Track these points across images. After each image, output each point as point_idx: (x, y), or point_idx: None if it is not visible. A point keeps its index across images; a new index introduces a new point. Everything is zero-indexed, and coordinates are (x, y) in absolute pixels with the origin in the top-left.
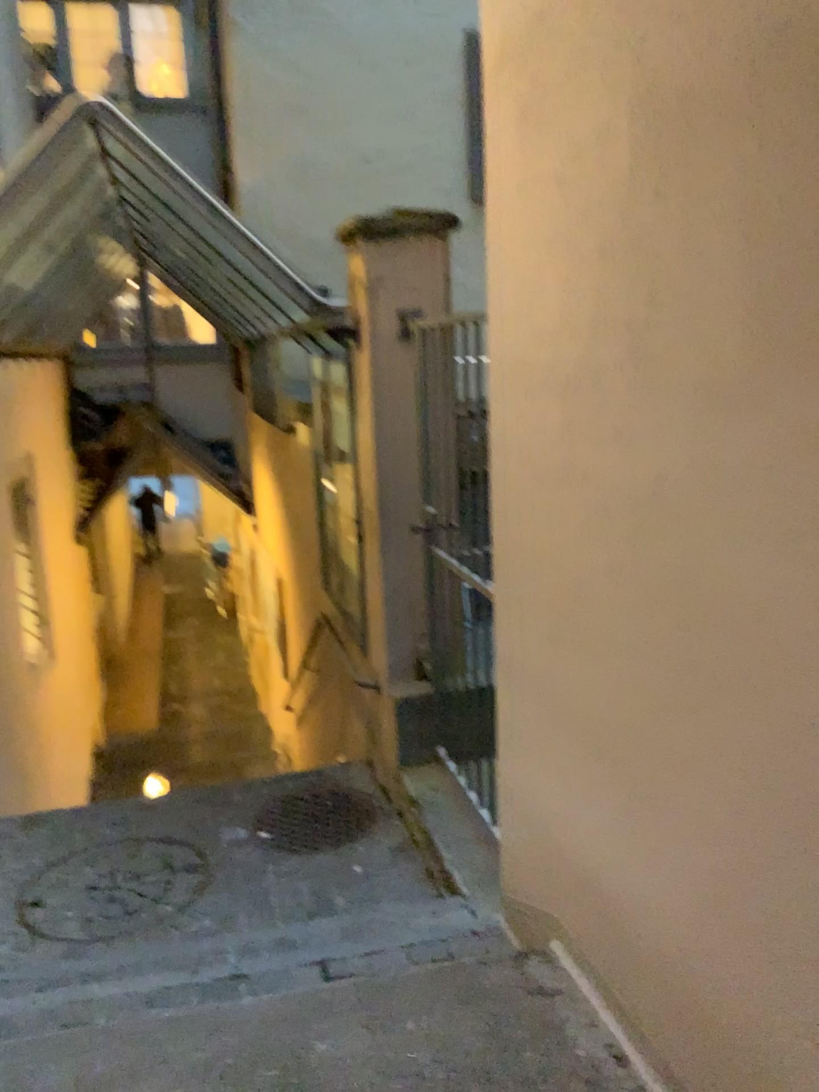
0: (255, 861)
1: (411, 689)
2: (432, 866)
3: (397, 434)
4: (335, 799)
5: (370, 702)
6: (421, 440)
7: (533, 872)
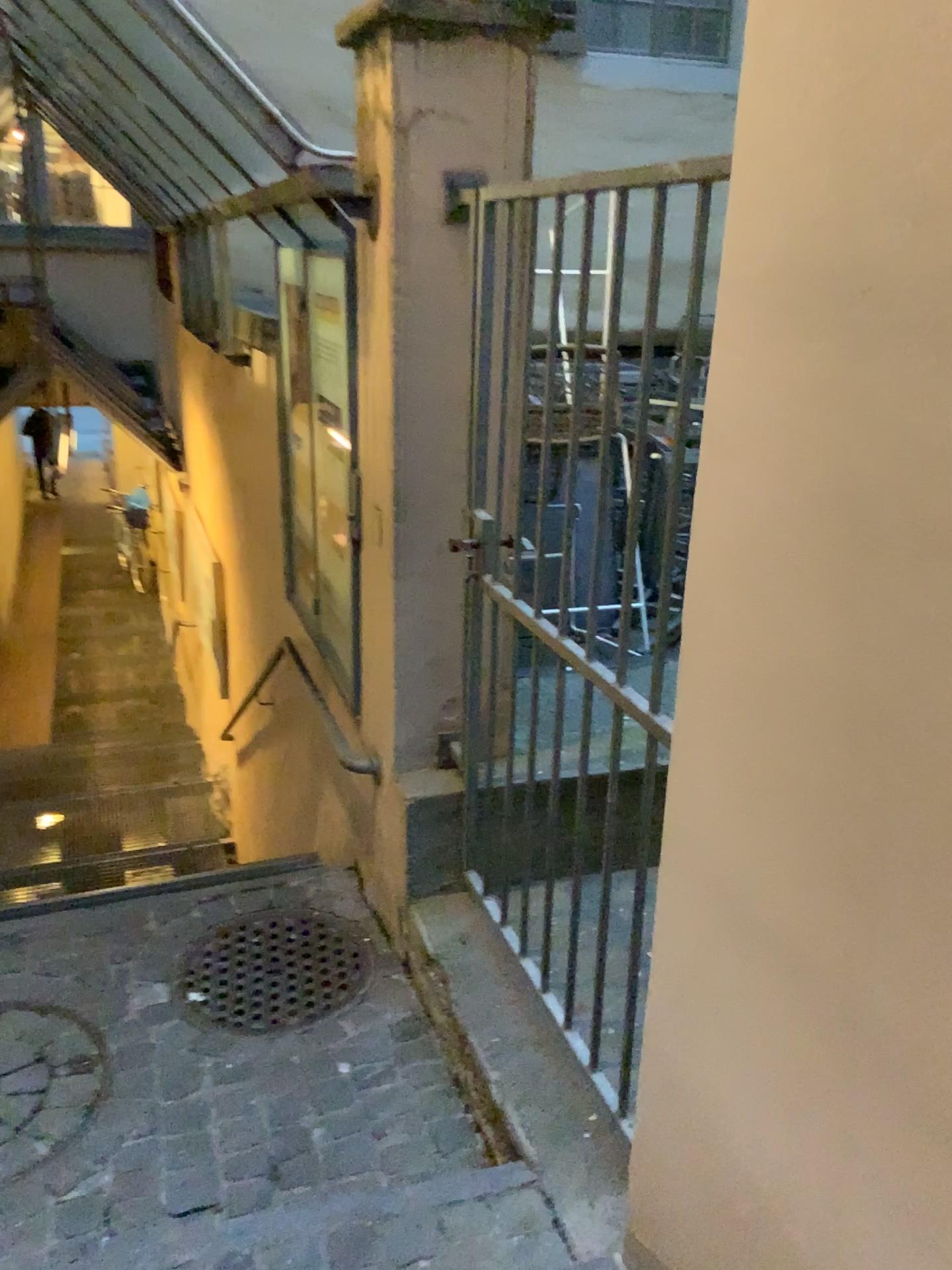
0: (182, 1051)
1: (430, 781)
2: (467, 1084)
3: (430, 383)
4: (303, 931)
5: (361, 792)
6: (471, 397)
7: (713, 1244)
